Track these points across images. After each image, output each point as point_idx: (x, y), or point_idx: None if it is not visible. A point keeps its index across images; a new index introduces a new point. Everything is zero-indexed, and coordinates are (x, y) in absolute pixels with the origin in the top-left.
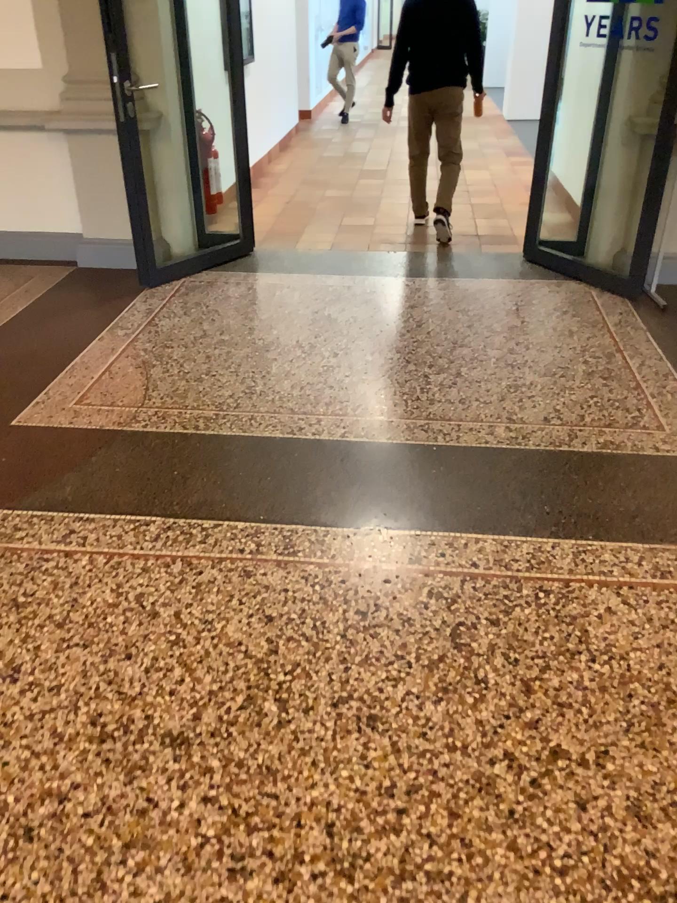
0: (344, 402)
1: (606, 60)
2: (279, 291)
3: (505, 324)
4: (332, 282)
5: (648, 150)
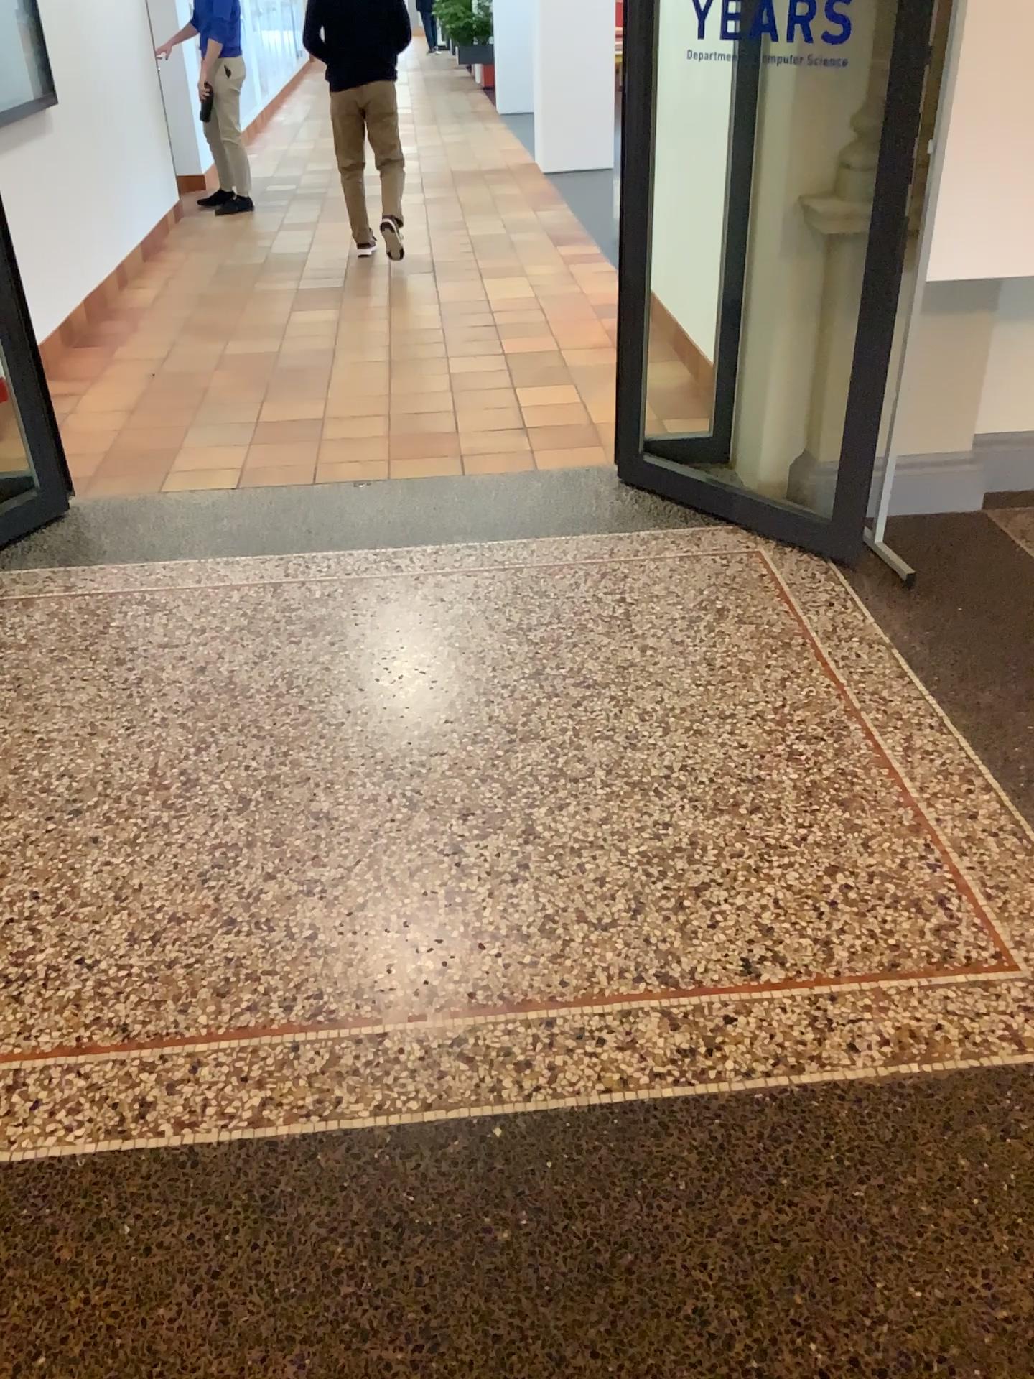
0: (261, 975)
1: (744, 86)
2: (118, 620)
3: (608, 659)
4: (235, 583)
5: (842, 263)
